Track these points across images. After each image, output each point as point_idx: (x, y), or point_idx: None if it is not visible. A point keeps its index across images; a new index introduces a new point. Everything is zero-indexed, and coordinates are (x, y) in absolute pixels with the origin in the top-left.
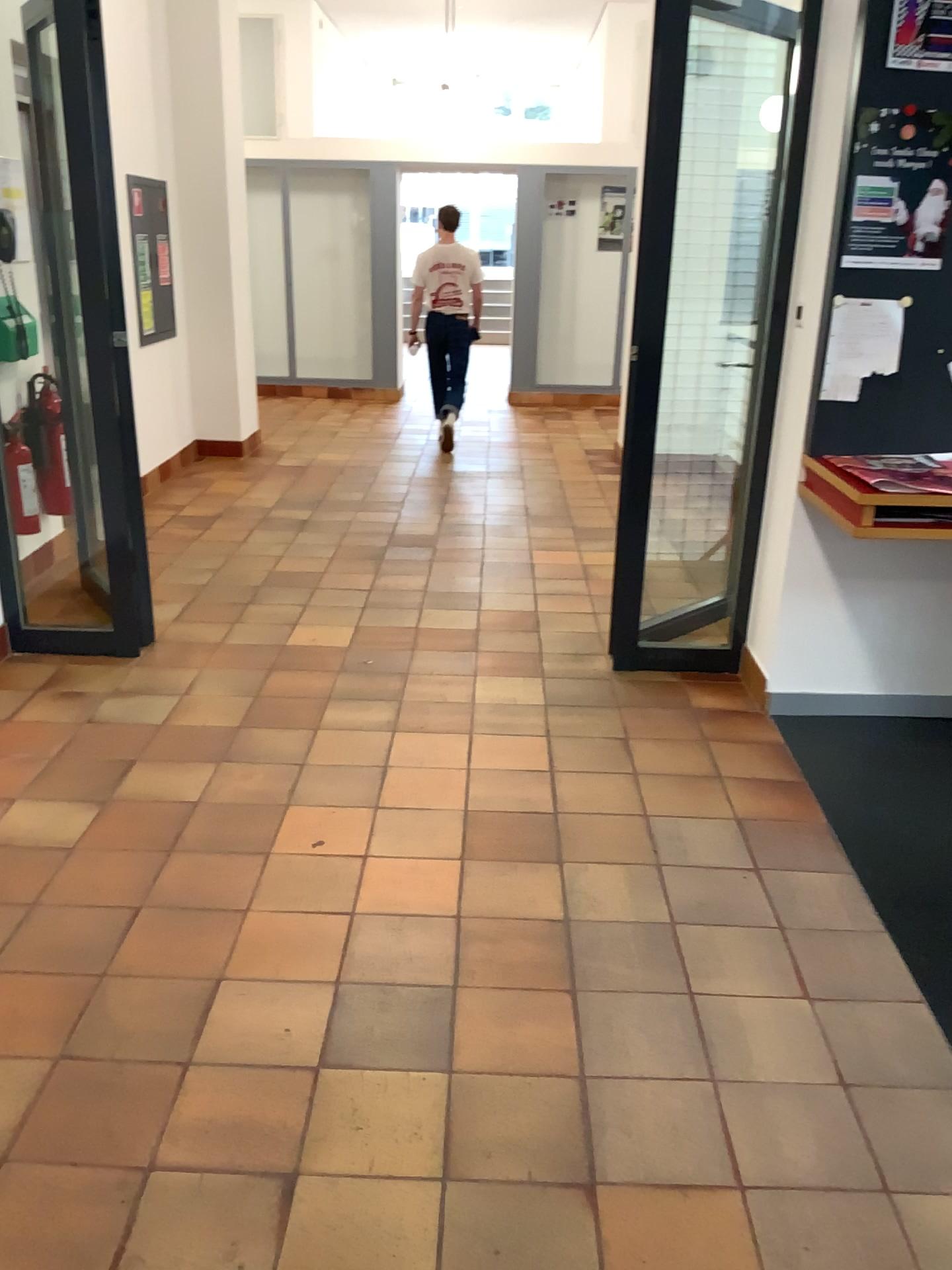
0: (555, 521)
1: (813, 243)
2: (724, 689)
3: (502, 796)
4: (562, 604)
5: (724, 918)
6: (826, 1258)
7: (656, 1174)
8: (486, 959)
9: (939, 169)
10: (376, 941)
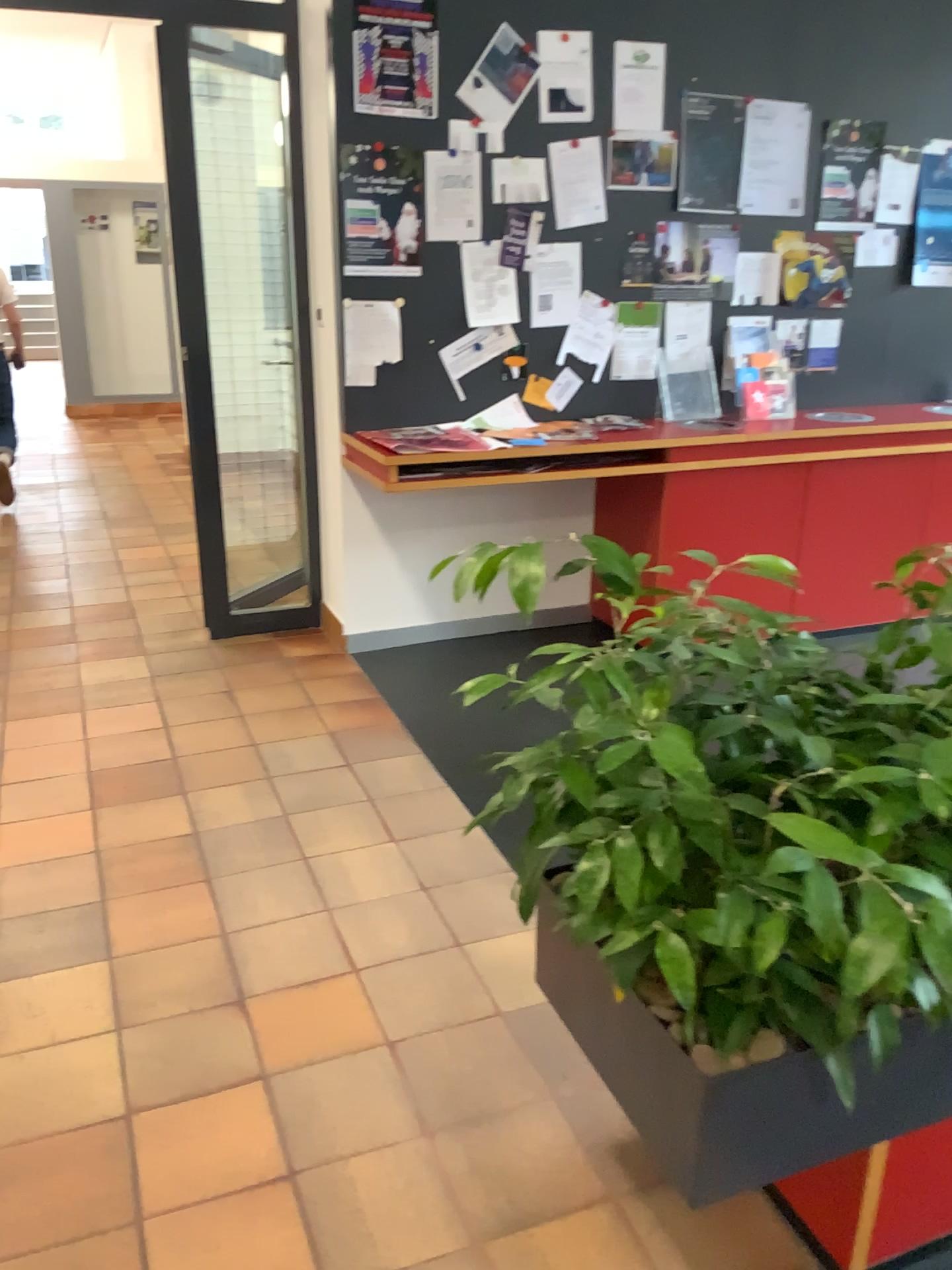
0: (134, 521)
1: (321, 254)
2: (308, 640)
3: (121, 754)
4: (152, 593)
5: (325, 803)
6: (419, 994)
7: (291, 979)
8: (128, 874)
9: (409, 193)
10: (23, 884)
